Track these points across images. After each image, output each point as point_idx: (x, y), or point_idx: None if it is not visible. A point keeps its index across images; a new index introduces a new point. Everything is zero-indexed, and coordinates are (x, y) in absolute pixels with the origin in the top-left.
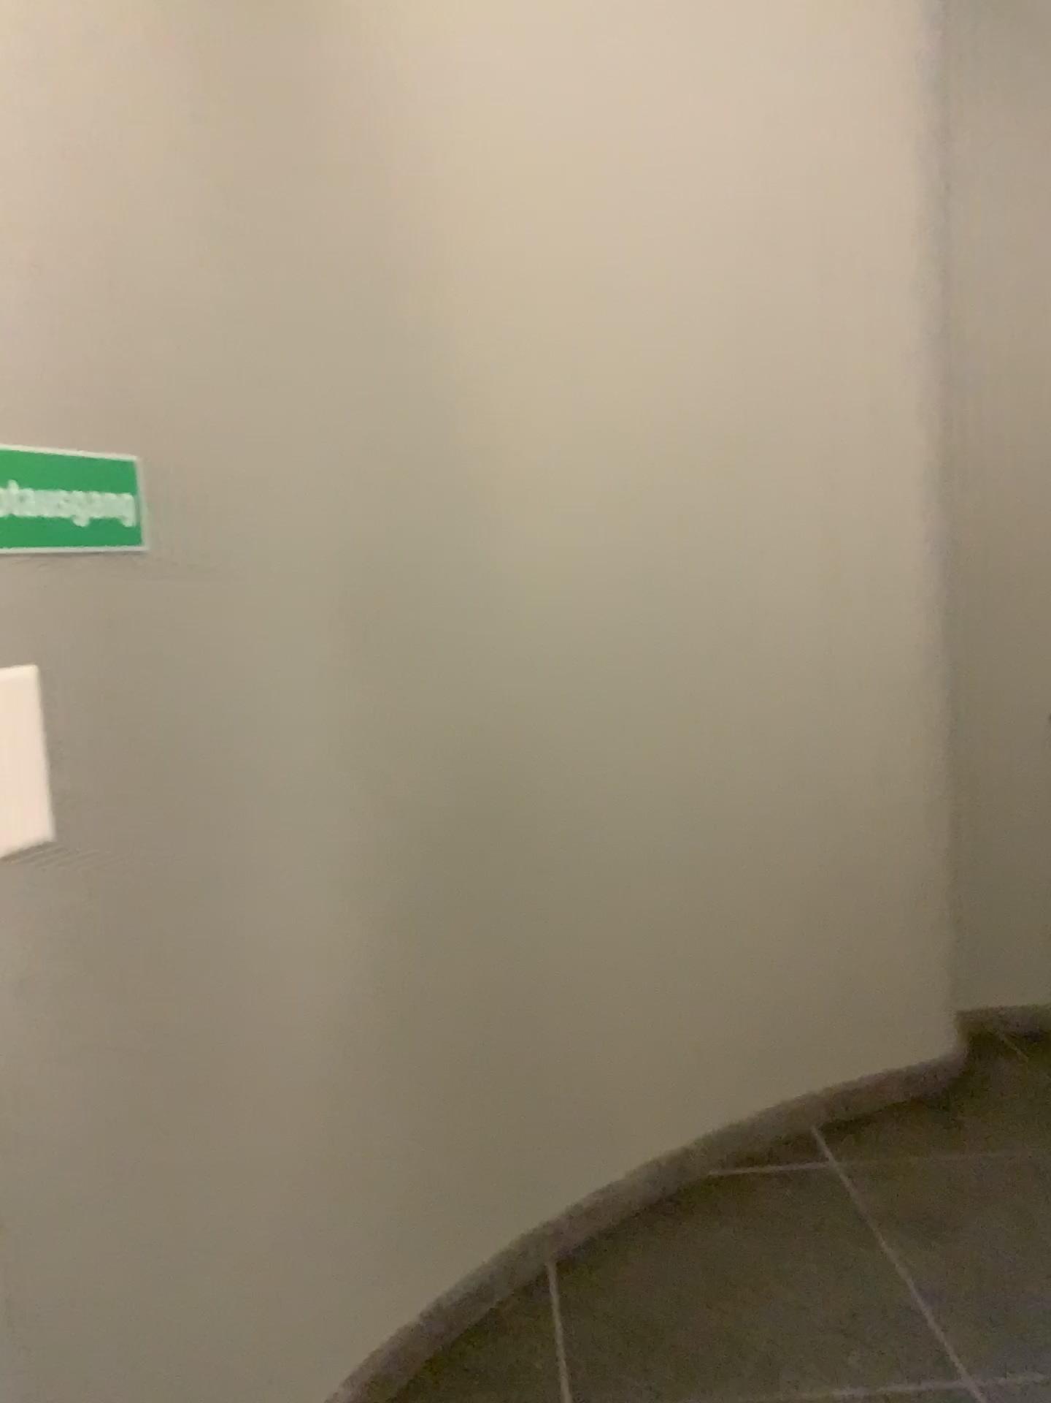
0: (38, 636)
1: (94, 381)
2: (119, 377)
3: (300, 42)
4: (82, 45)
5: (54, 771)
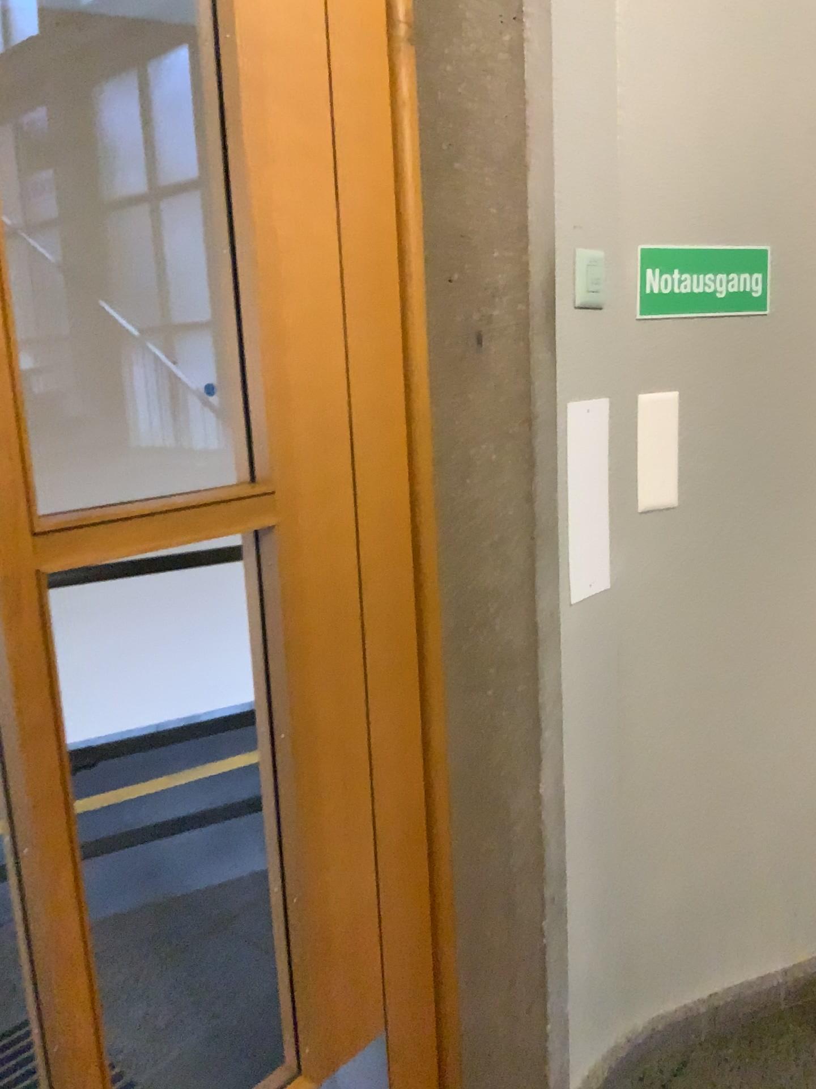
0: (679, 373)
1: (737, 196)
2: (756, 190)
3: None
4: None
5: (681, 462)
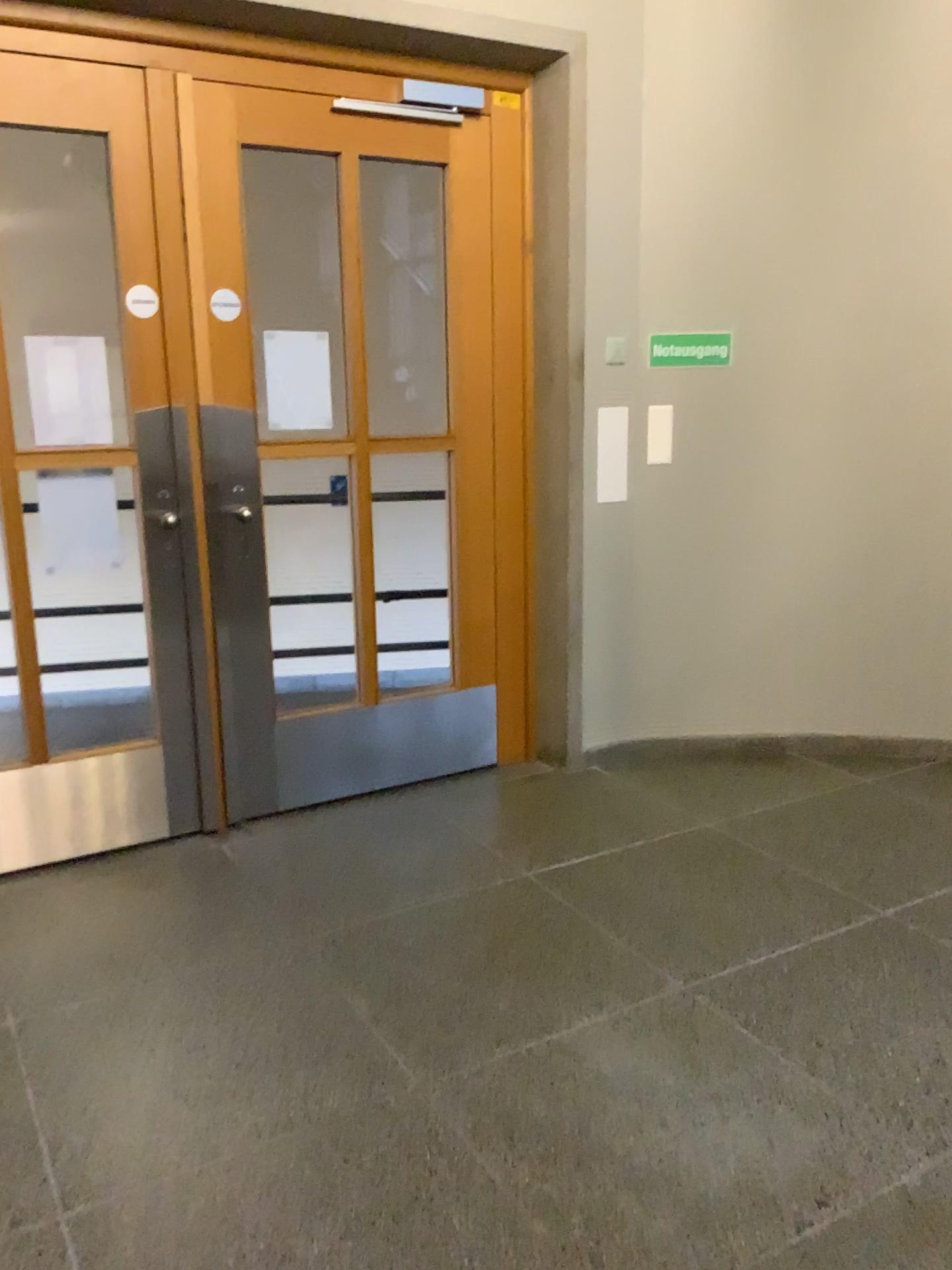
0: (673, 395)
1: (710, 307)
2: (722, 304)
3: (845, 139)
4: (720, 187)
5: (673, 440)
